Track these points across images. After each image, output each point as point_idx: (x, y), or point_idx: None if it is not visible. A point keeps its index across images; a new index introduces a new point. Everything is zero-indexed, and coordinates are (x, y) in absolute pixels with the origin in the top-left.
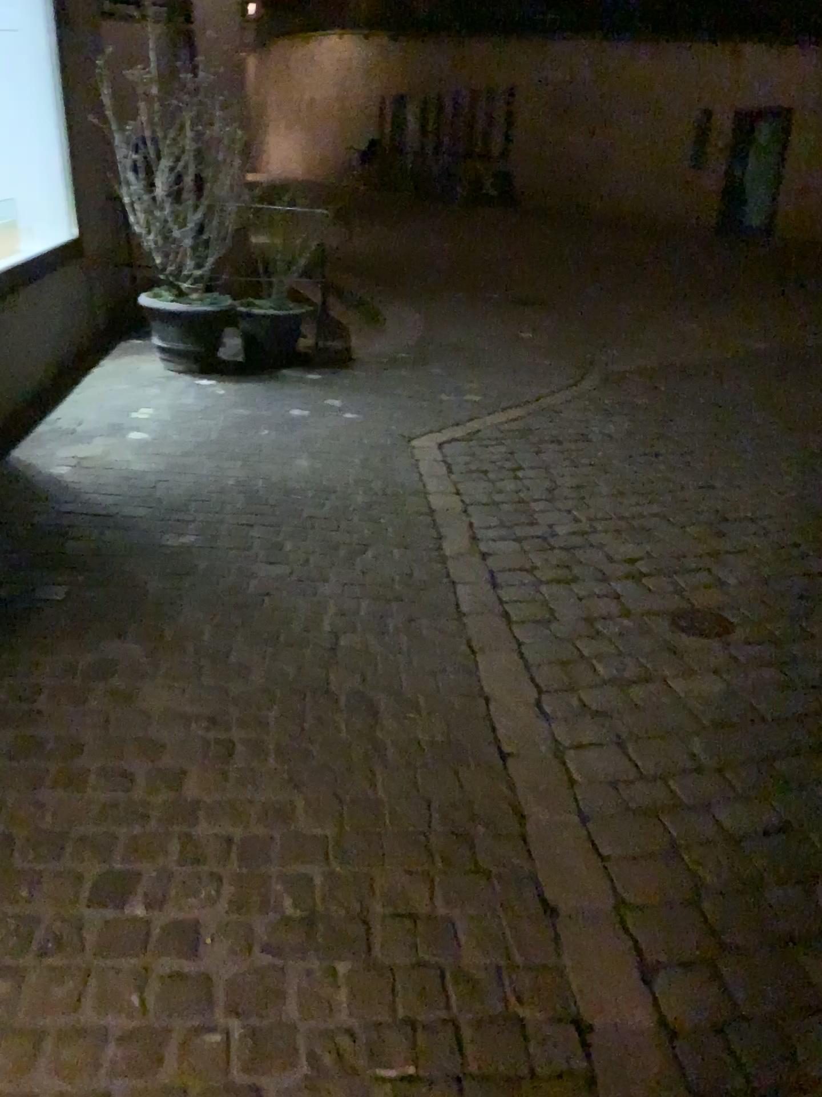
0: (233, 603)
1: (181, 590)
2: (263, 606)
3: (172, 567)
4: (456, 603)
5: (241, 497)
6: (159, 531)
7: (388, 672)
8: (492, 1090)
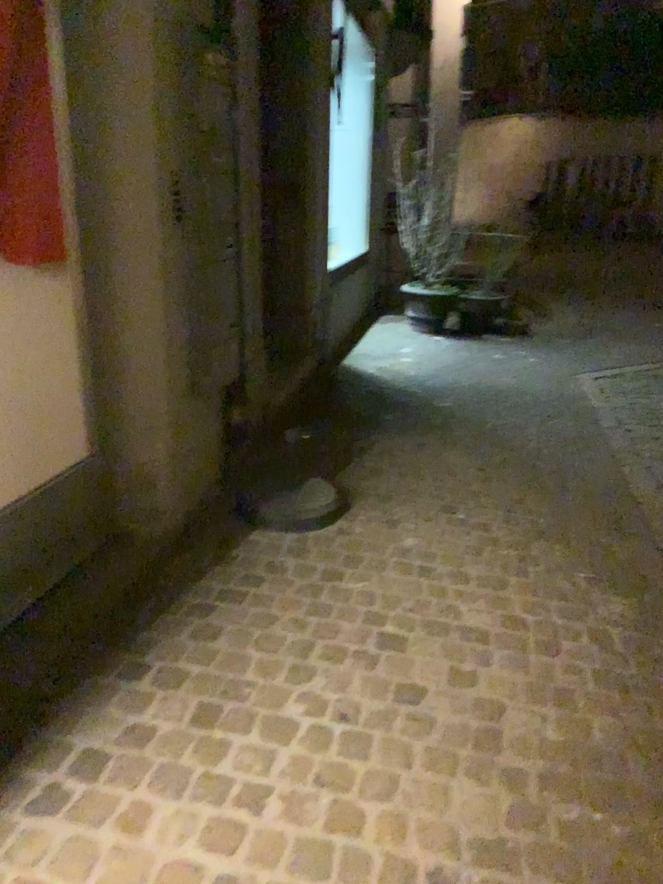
0: (483, 429)
1: (454, 421)
2: (499, 432)
3: (447, 411)
4: (610, 444)
5: (477, 388)
6: (436, 397)
7: (572, 463)
8: (632, 585)
